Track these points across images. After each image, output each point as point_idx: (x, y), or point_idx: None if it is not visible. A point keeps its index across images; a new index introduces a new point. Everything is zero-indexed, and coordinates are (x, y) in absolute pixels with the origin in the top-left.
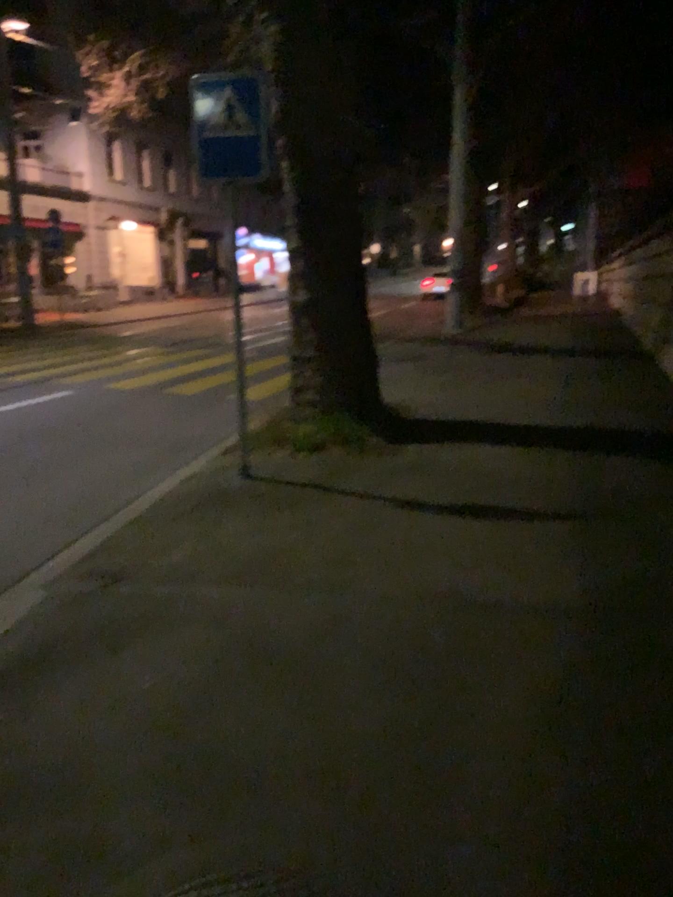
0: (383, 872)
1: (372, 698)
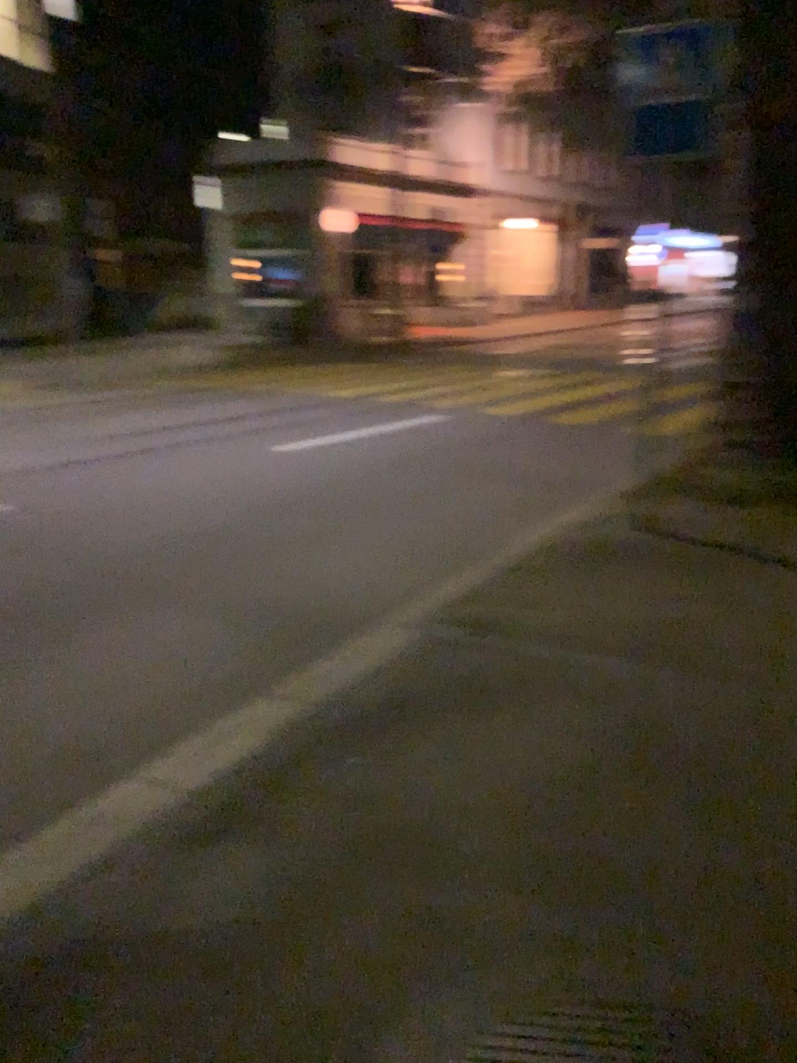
0: (787, 1021)
1: (783, 813)
